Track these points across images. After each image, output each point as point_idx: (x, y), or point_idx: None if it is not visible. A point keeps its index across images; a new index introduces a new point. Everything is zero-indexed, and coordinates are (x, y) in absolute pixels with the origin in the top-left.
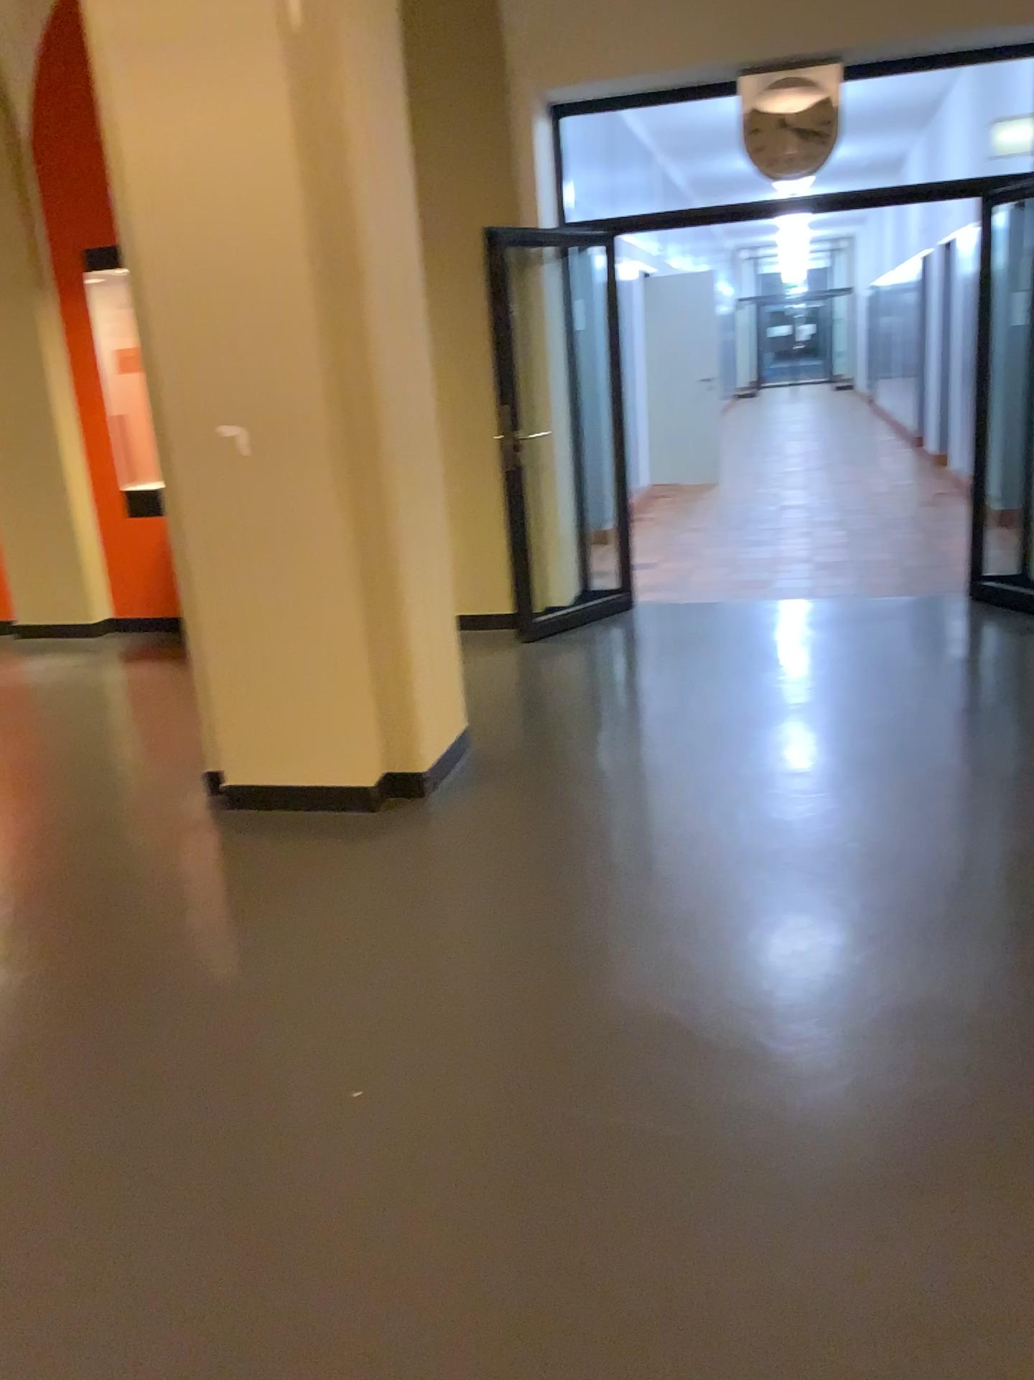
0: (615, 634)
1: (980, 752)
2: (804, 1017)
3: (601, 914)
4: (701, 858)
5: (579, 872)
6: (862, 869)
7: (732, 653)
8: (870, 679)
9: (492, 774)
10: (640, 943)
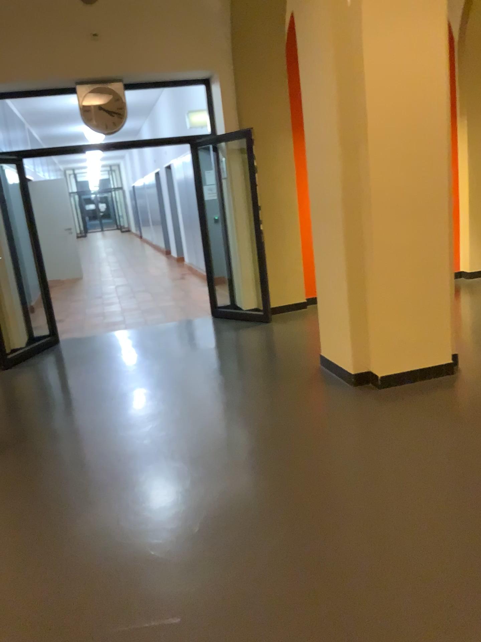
0: (52, 358)
1: (242, 384)
2: (212, 533)
3: (91, 509)
4: (134, 465)
5: (71, 489)
6: (213, 451)
7: (115, 358)
8: (184, 360)
9: (4, 446)
10: (118, 519)
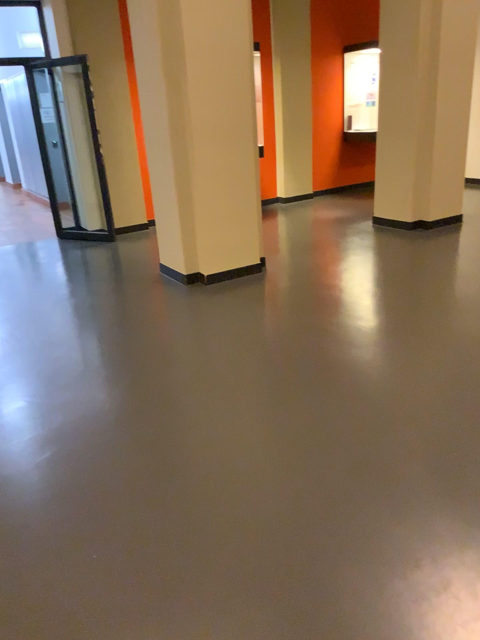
0: None
1: (91, 289)
2: (74, 386)
3: None
4: (1, 352)
5: None
6: (69, 337)
7: None
8: (35, 274)
9: None
10: None
